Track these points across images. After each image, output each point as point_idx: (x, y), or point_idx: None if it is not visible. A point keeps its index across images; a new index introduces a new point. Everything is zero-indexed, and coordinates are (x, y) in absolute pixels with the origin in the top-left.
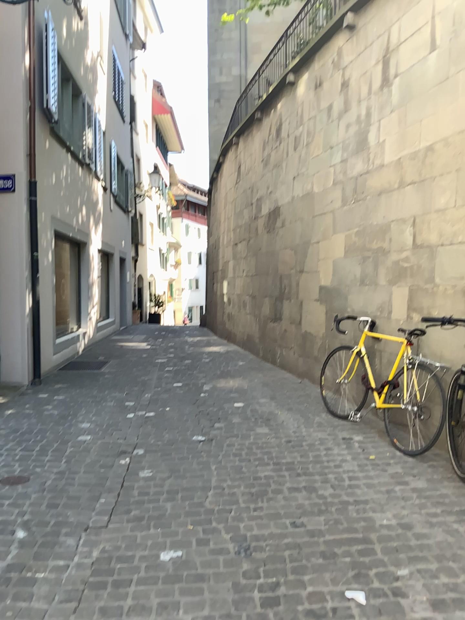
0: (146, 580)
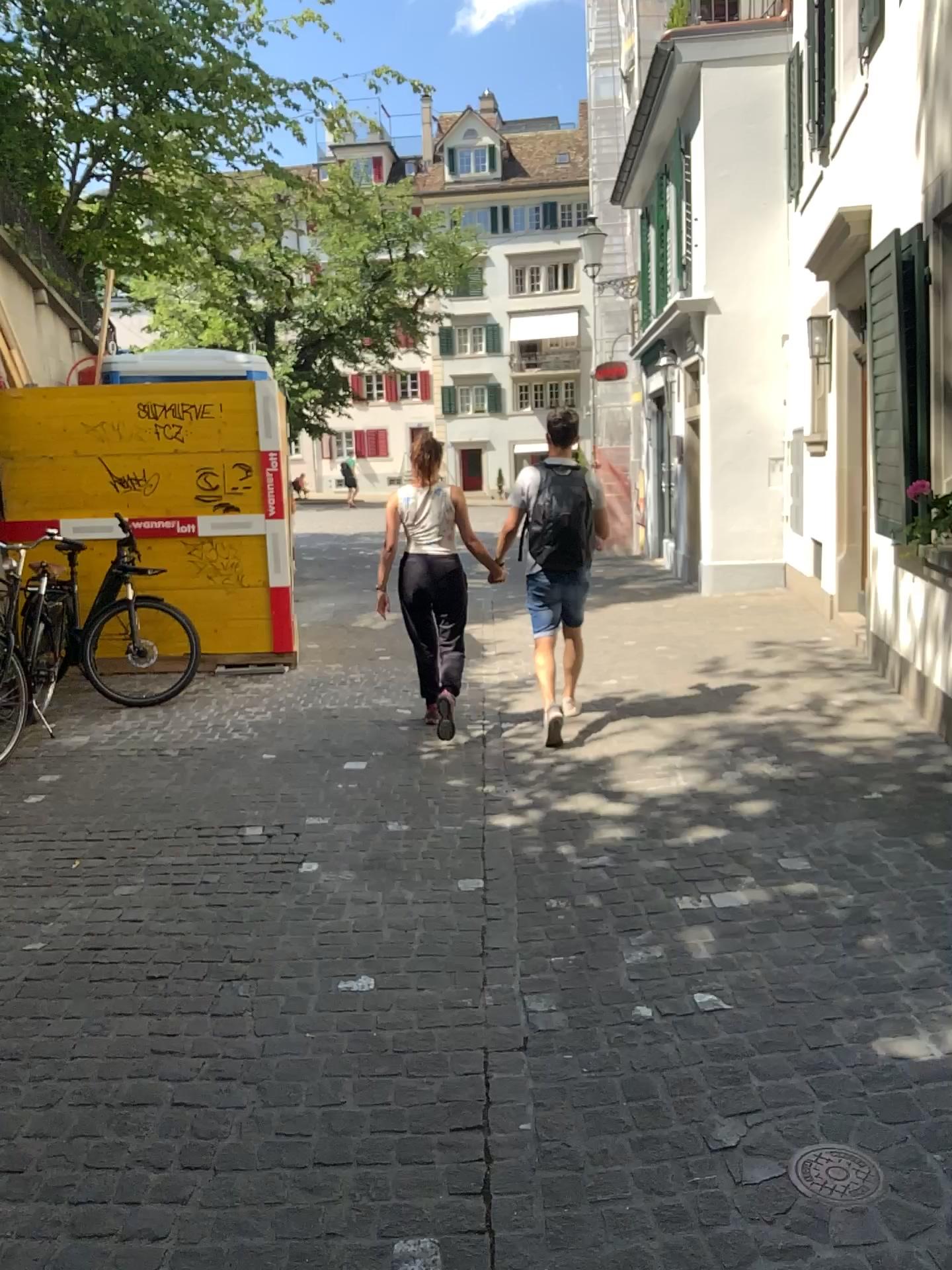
0: (397, 951)
